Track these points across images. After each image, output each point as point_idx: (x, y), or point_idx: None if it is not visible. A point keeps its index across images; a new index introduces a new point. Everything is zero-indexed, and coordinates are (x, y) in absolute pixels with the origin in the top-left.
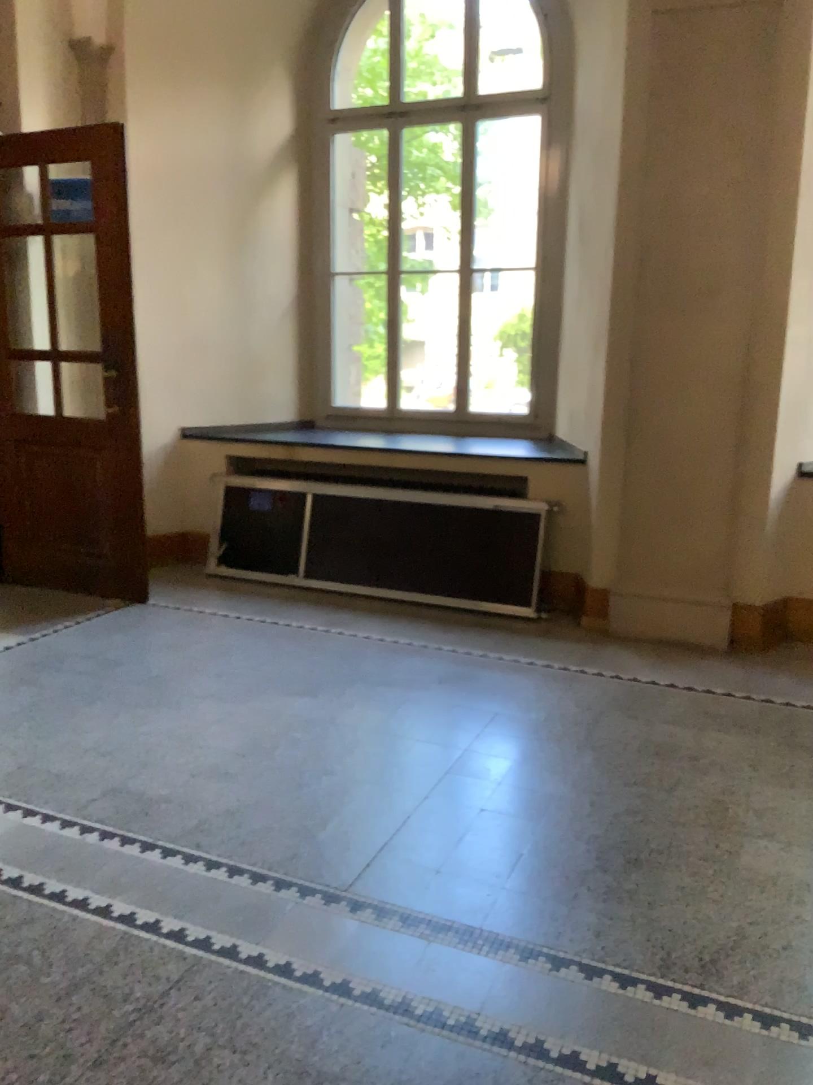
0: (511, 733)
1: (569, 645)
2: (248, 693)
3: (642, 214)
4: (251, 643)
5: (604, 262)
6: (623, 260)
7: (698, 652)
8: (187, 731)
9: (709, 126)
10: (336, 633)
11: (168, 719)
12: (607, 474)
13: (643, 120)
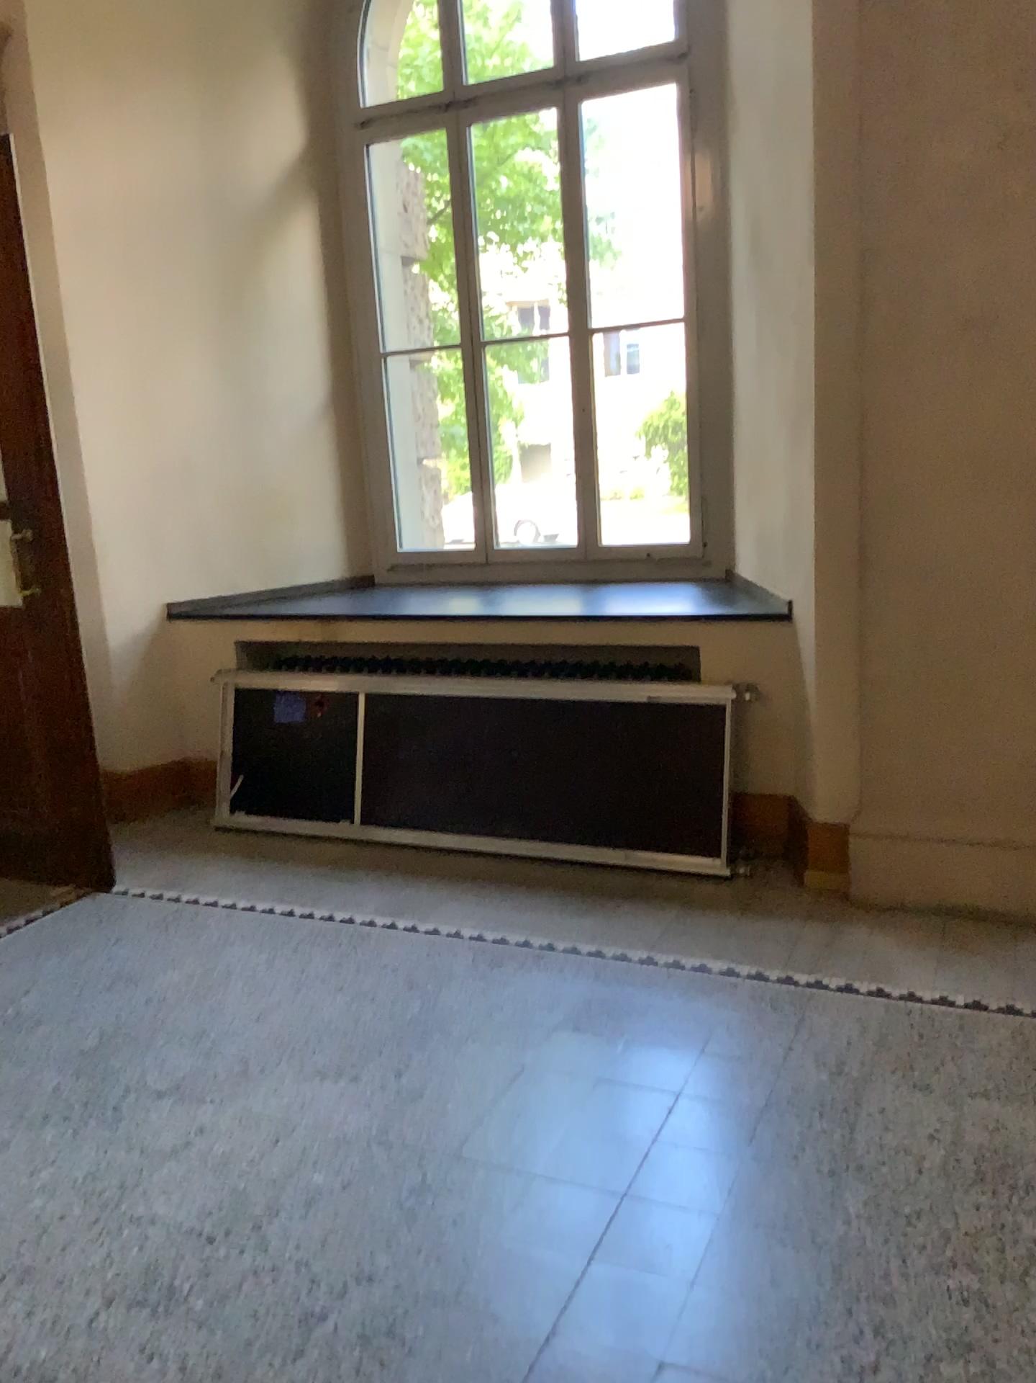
0: (706, 1151)
1: (789, 930)
2: (238, 1078)
3: (862, 200)
4: (260, 962)
5: (800, 288)
6: (835, 282)
7: (1011, 929)
8: (110, 1185)
9: (970, 32)
10: (402, 930)
11: (83, 1154)
12: (831, 638)
13: (853, 38)
